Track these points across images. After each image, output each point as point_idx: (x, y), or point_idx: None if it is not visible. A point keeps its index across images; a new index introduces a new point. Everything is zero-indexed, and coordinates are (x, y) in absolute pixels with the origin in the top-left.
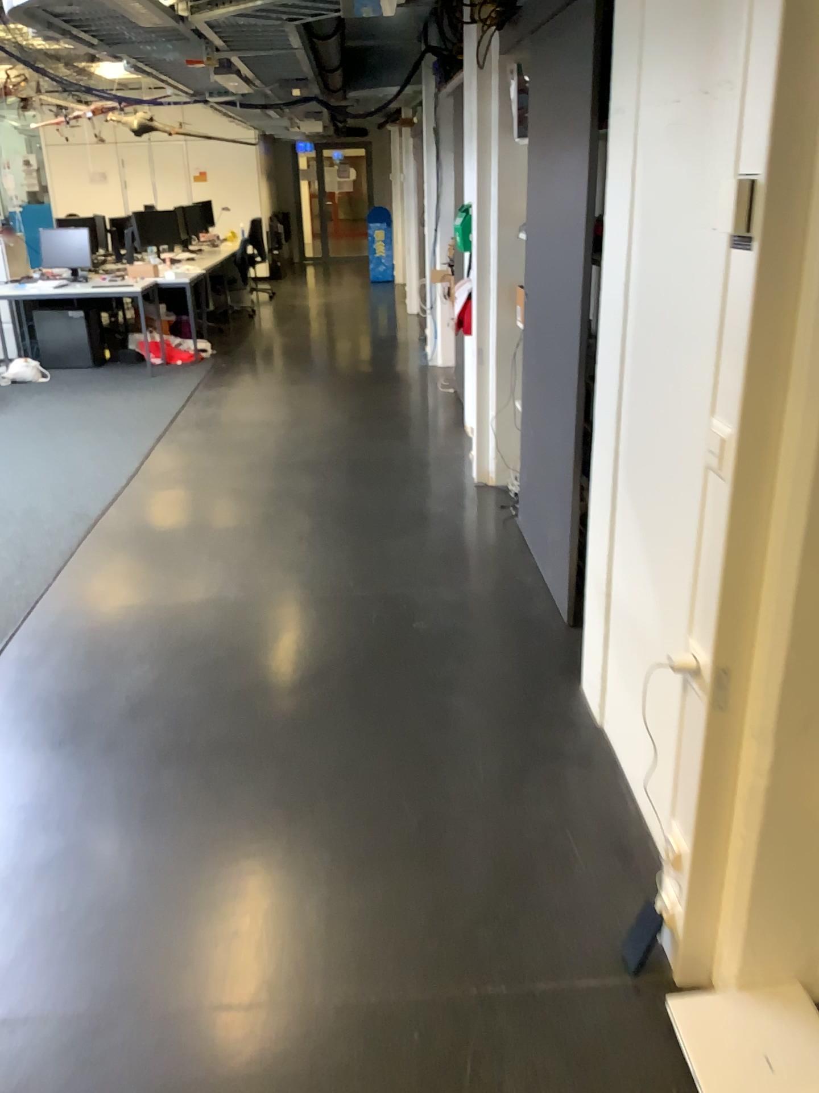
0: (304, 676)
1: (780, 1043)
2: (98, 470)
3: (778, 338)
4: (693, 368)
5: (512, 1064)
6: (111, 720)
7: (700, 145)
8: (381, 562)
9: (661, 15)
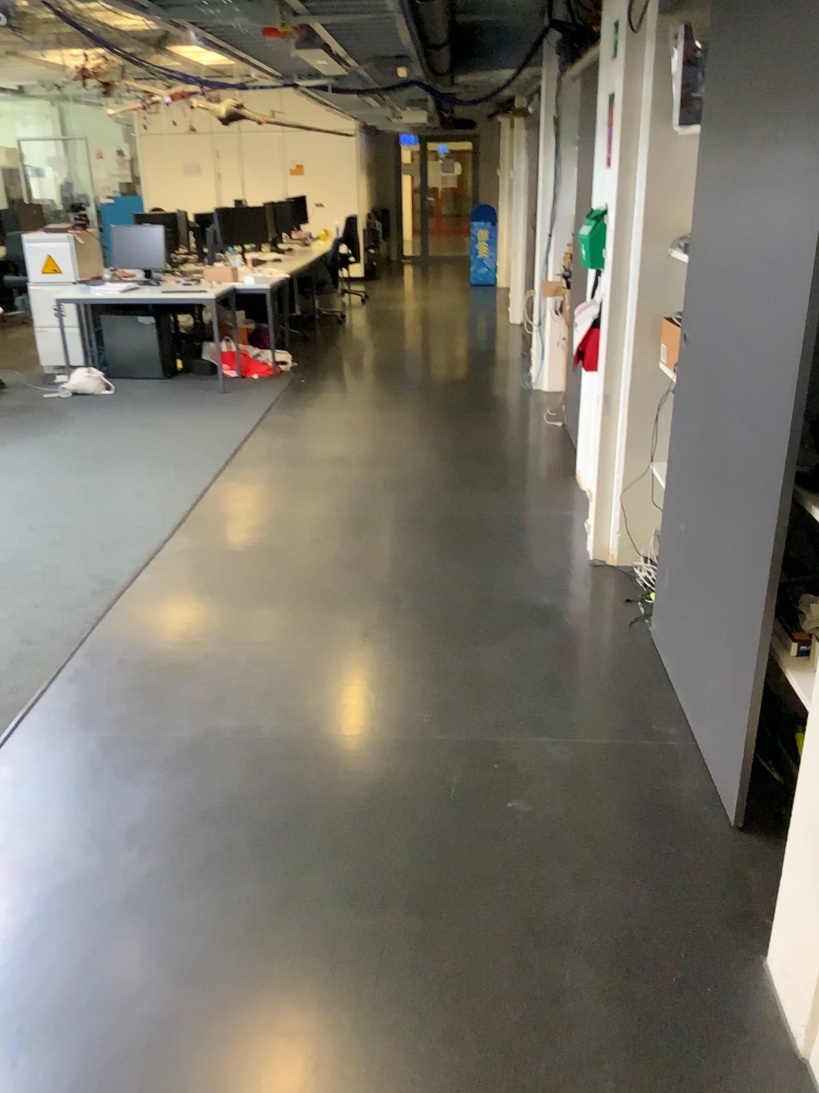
0: (353, 893)
1: None
2: (139, 517)
3: None
4: None
5: None
6: (71, 957)
7: None
8: (469, 684)
9: None
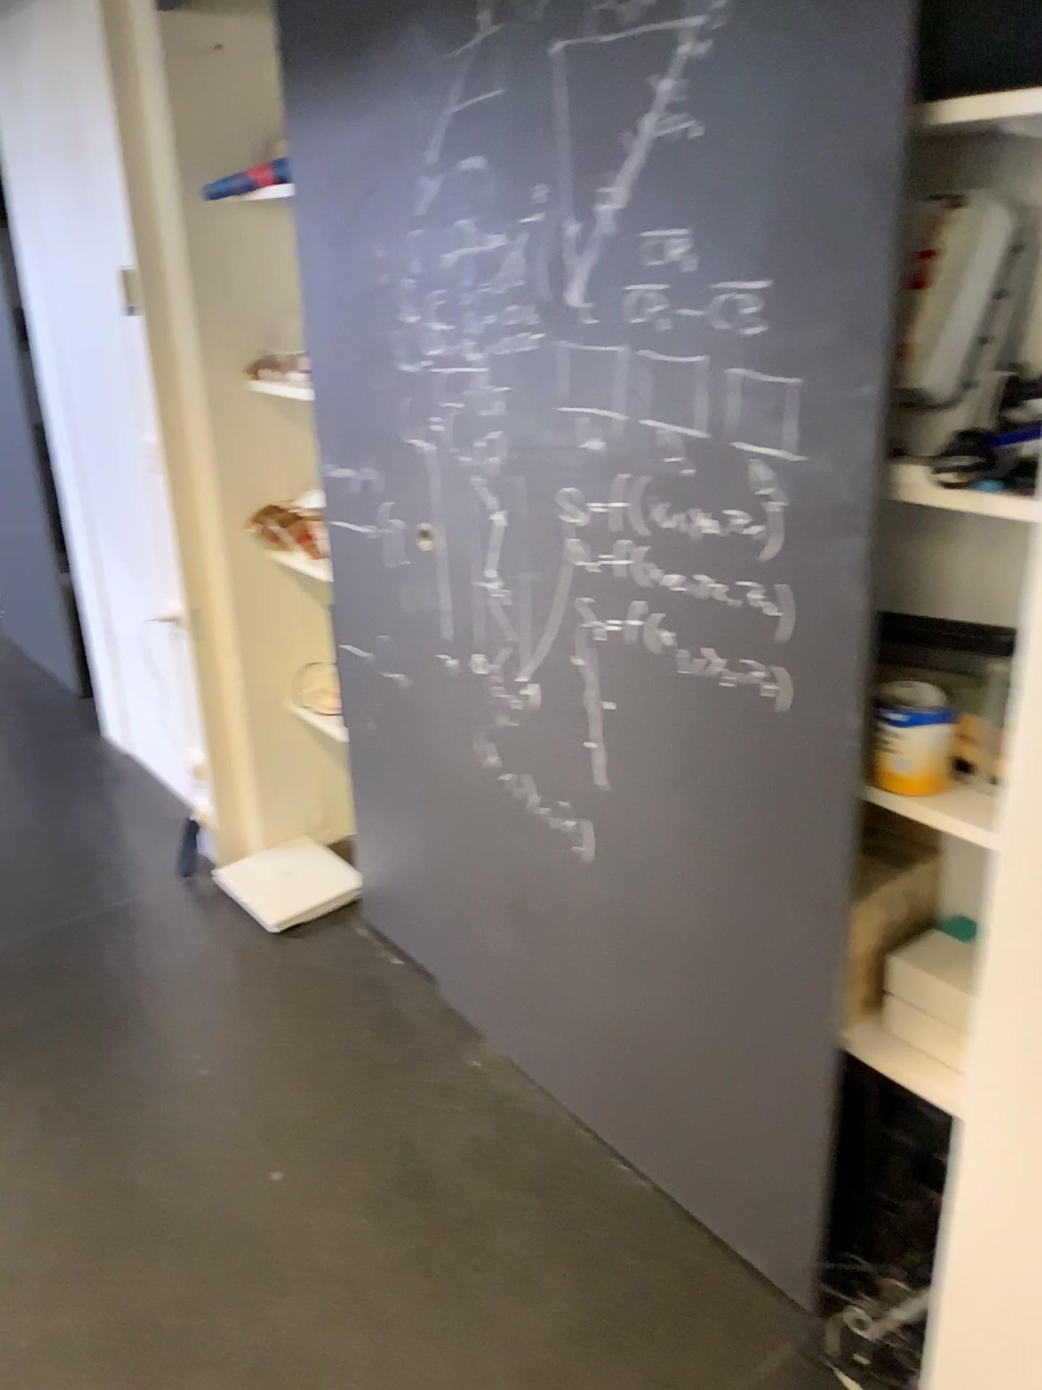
0: None
1: (293, 864)
2: None
3: (169, 371)
4: (127, 411)
5: (107, 941)
6: None
7: (94, 246)
8: None
9: (41, 146)
